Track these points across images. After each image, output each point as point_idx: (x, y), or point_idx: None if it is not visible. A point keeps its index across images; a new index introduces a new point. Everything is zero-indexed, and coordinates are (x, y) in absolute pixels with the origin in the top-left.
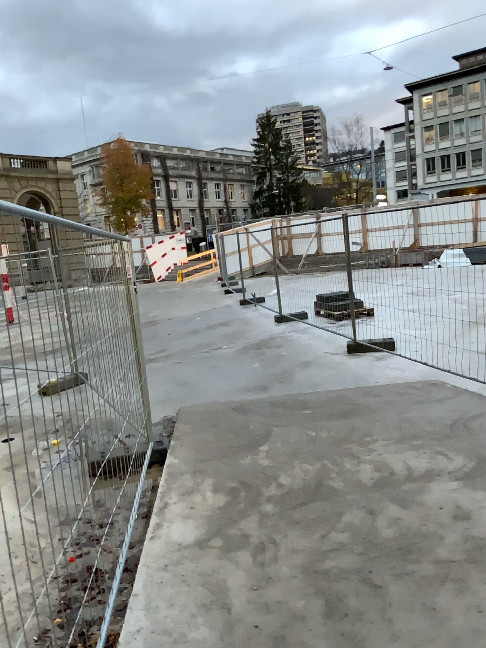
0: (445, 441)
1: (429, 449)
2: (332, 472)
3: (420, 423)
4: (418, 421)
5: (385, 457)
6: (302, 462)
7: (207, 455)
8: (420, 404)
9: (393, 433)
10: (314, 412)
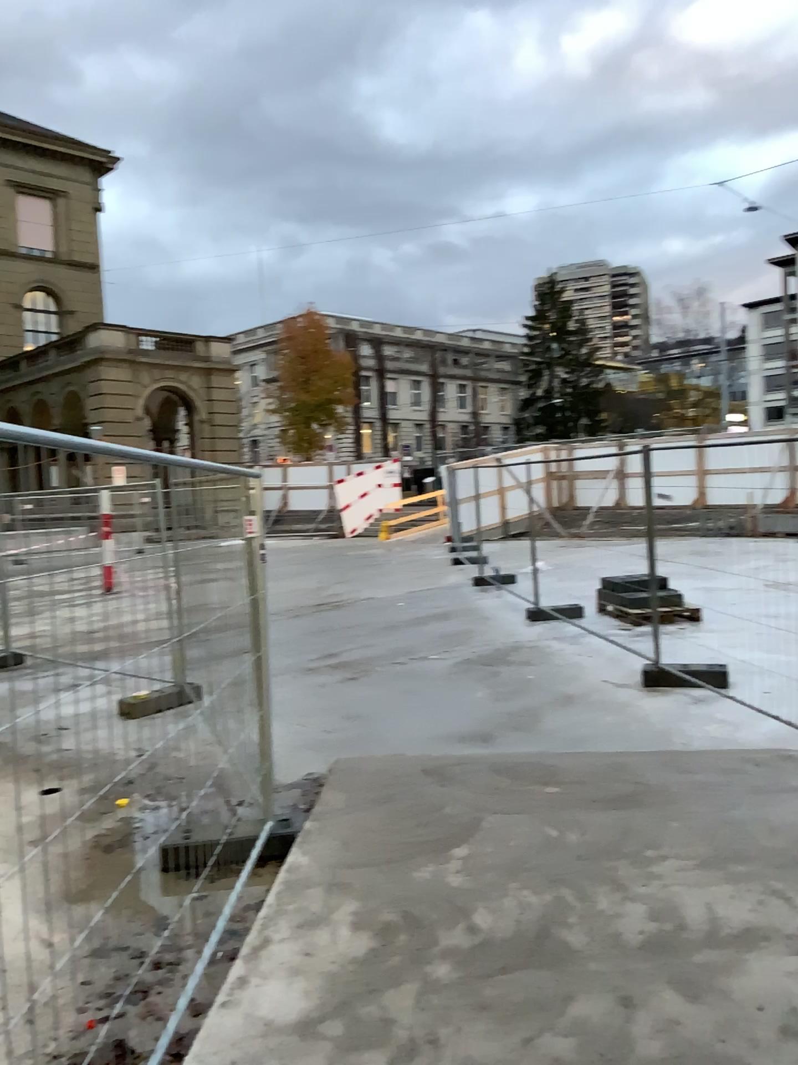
0: (792, 868)
1: (759, 881)
2: (572, 908)
3: (752, 828)
4: (749, 823)
5: (674, 890)
6: (522, 882)
7: (360, 853)
8: (757, 791)
9: (698, 844)
10: (563, 789)
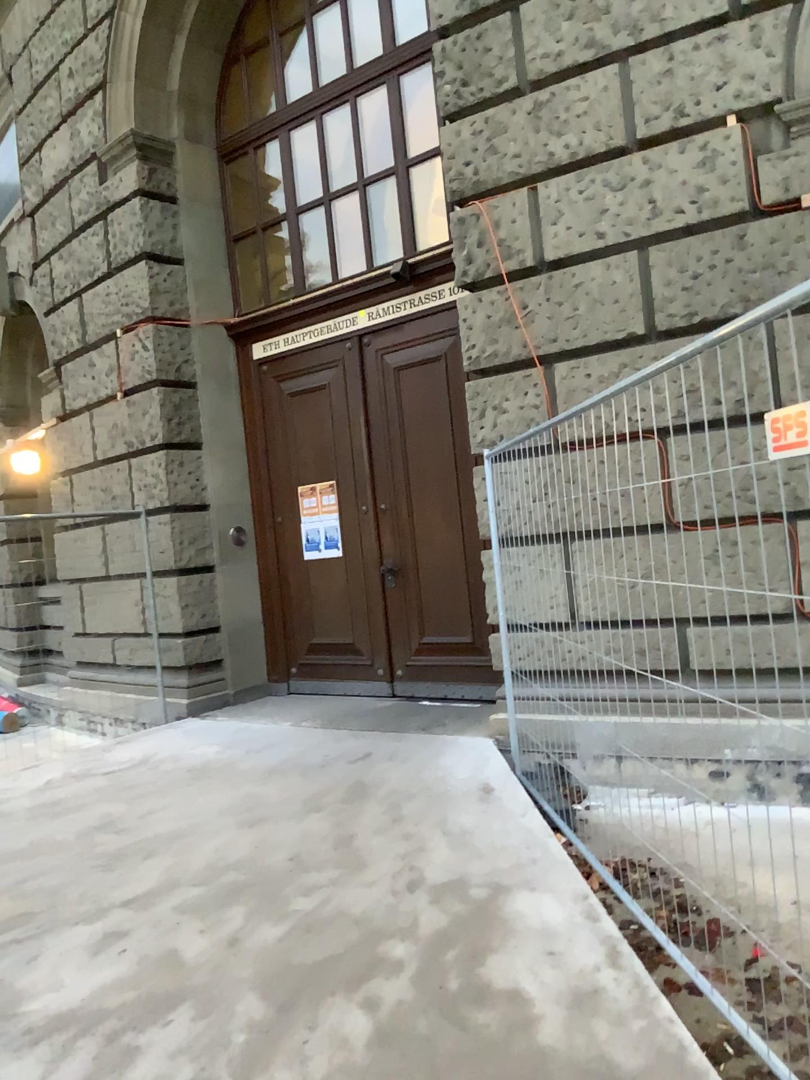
0: None
1: None
2: (236, 1044)
3: None
4: None
5: None
6: None
7: None
8: None
9: None
10: None
